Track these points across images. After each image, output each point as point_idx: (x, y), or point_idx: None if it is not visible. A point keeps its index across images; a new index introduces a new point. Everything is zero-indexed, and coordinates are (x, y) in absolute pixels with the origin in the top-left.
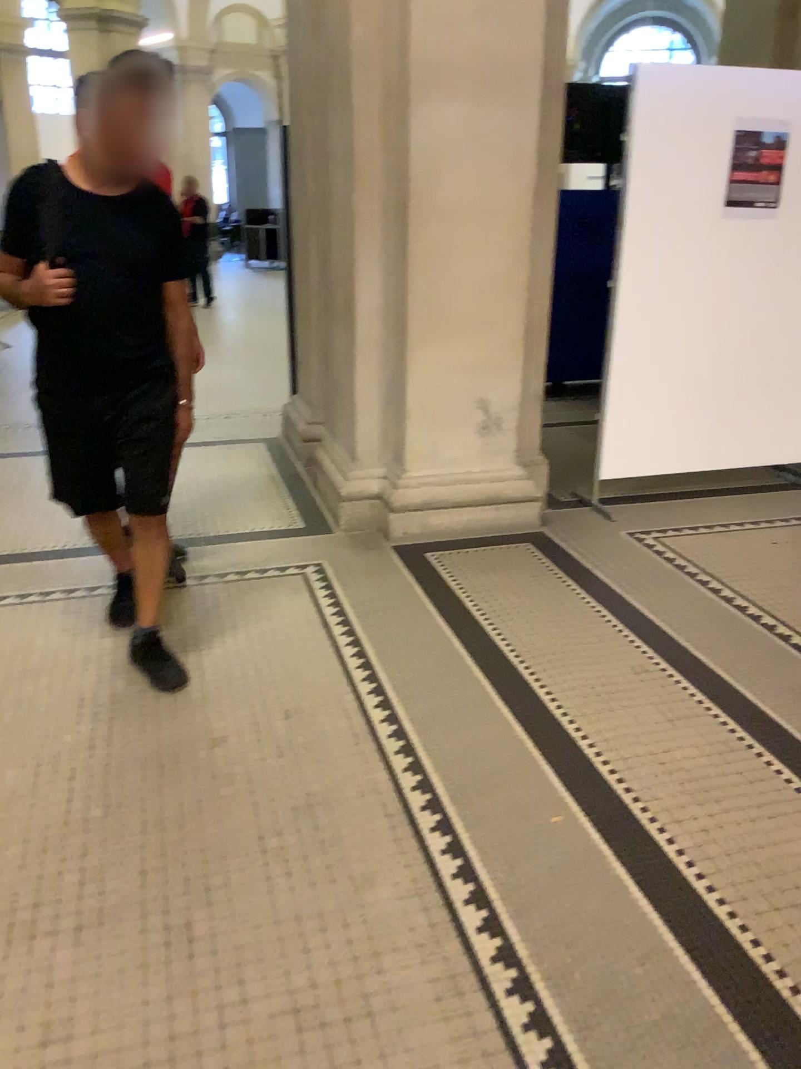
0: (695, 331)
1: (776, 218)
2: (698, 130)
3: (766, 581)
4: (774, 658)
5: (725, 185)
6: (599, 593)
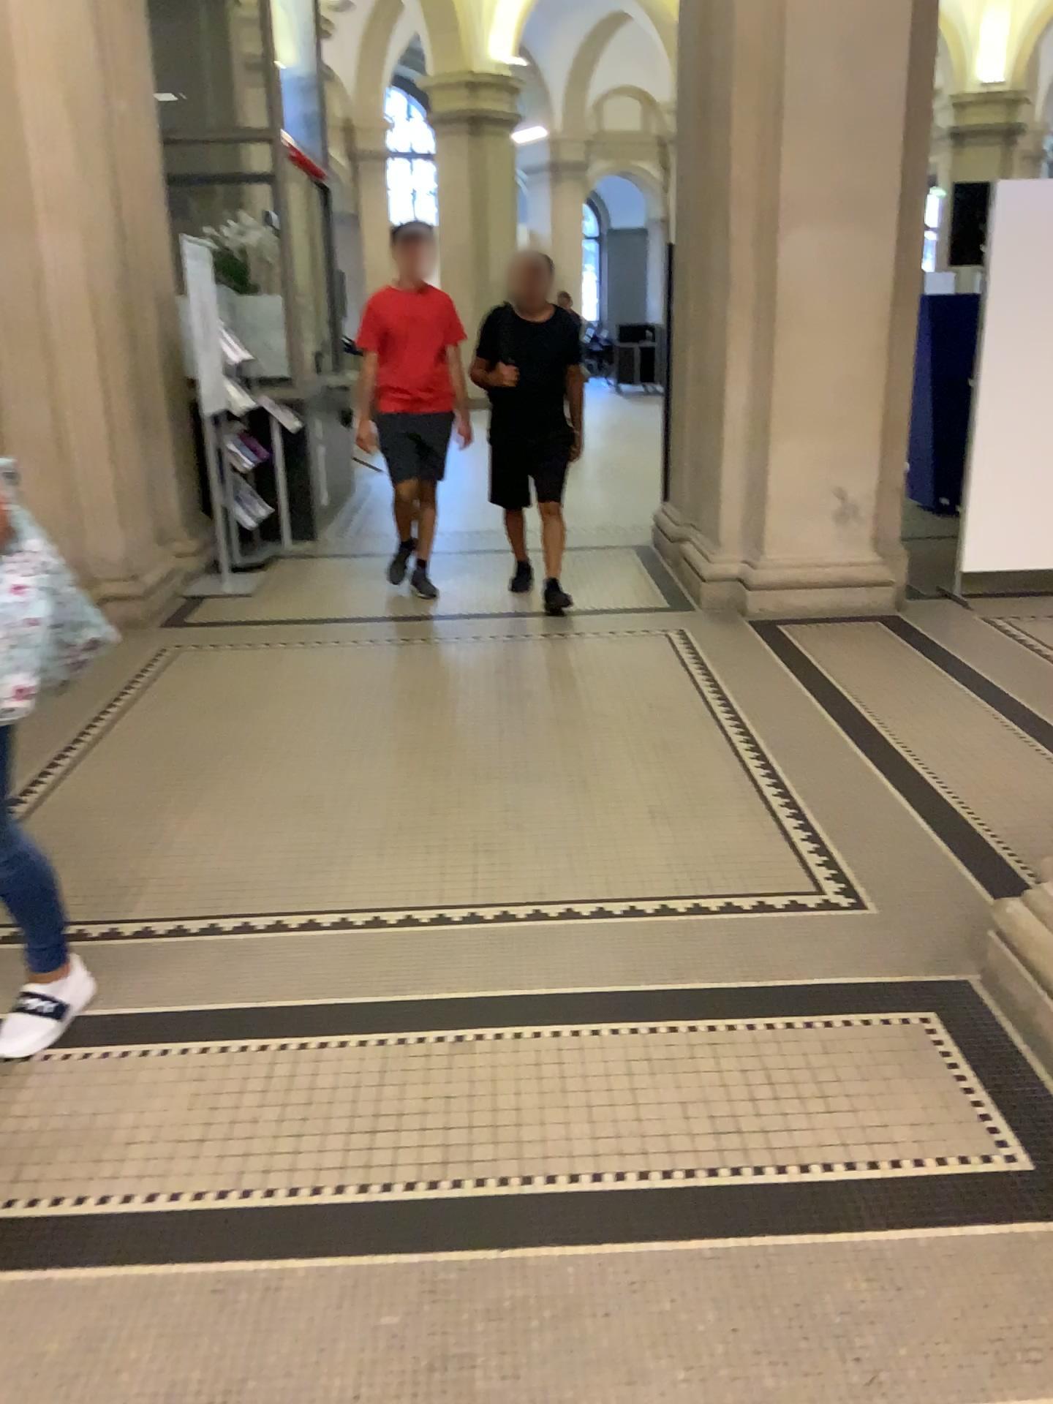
0: None
1: None
2: None
3: None
4: None
5: None
6: (926, 652)
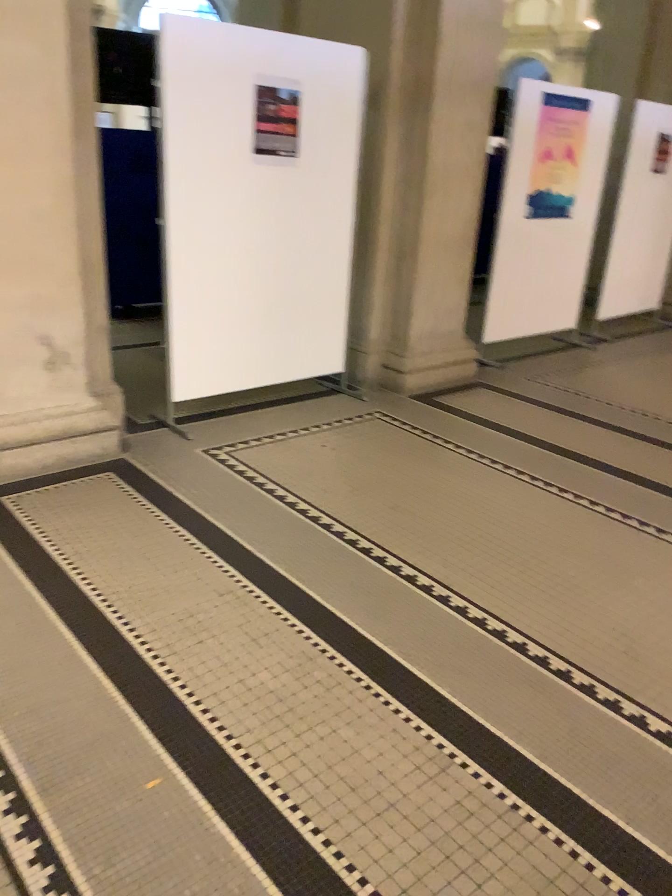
0: (244, 266)
1: (301, 167)
2: (228, 84)
3: (324, 485)
4: (338, 560)
5: (256, 136)
6: (181, 520)
